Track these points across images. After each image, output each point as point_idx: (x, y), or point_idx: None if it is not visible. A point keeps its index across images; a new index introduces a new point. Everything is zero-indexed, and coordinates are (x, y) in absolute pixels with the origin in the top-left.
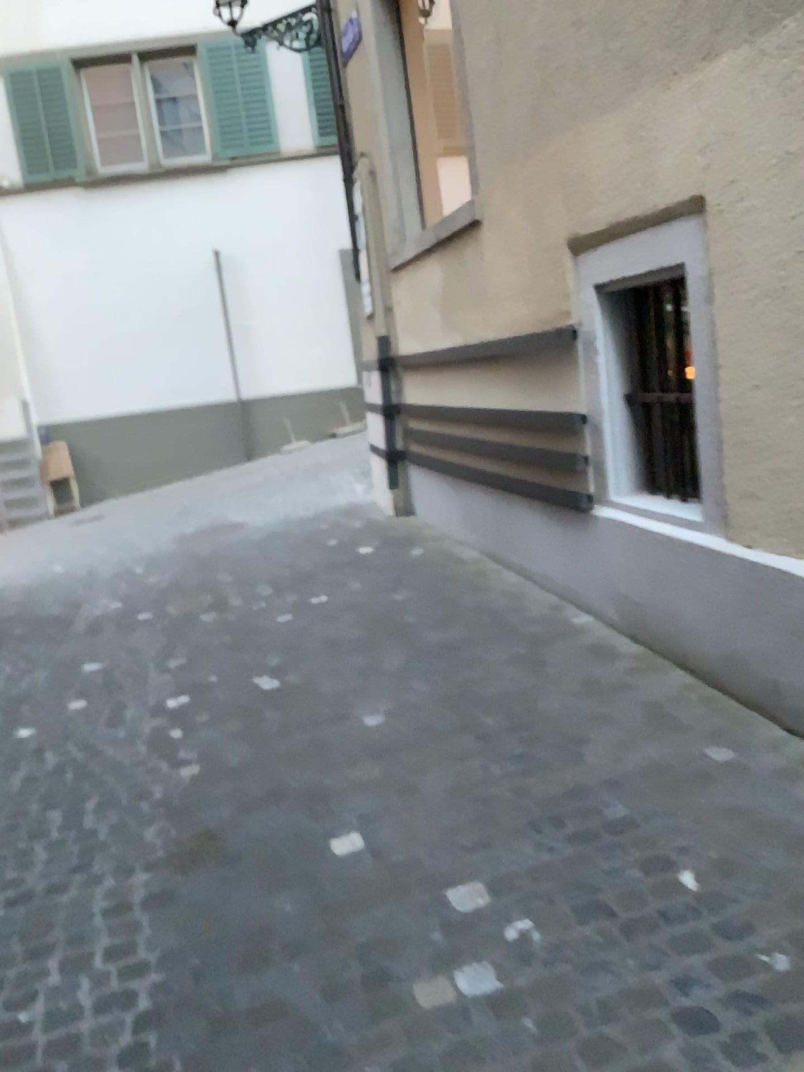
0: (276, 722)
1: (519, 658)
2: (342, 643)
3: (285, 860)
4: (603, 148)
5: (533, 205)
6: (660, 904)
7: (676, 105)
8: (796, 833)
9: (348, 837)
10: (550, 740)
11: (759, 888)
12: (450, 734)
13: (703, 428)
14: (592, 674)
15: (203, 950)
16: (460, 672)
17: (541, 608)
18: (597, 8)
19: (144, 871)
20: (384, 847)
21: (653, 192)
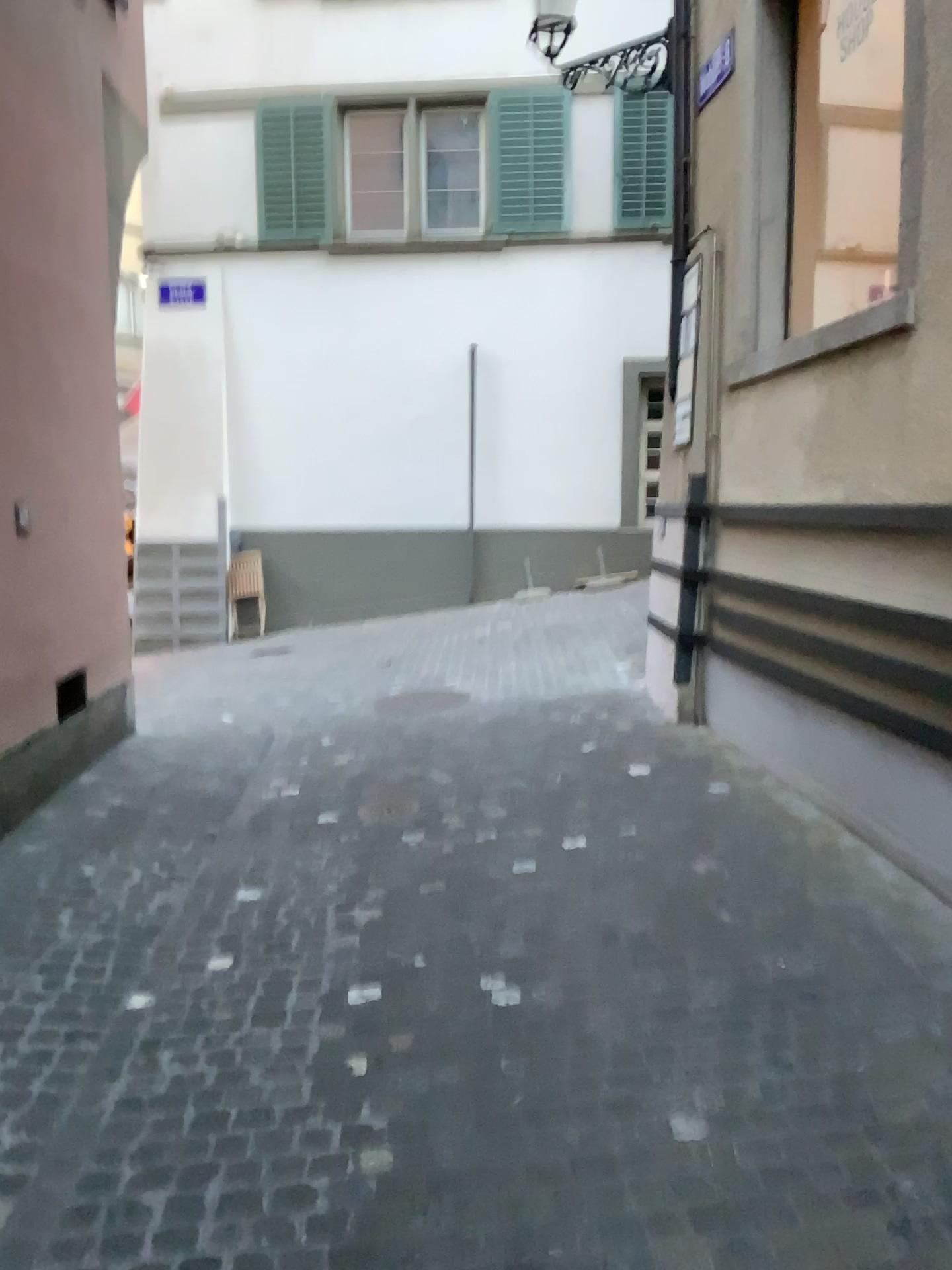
0: (520, 1083)
1: (931, 1044)
2: (618, 935)
3: None
4: None
5: None
6: None
7: None
8: None
9: None
10: None
11: None
12: (836, 1199)
13: None
14: None
15: None
16: (828, 1048)
17: (944, 939)
18: None
19: None
20: None
21: None
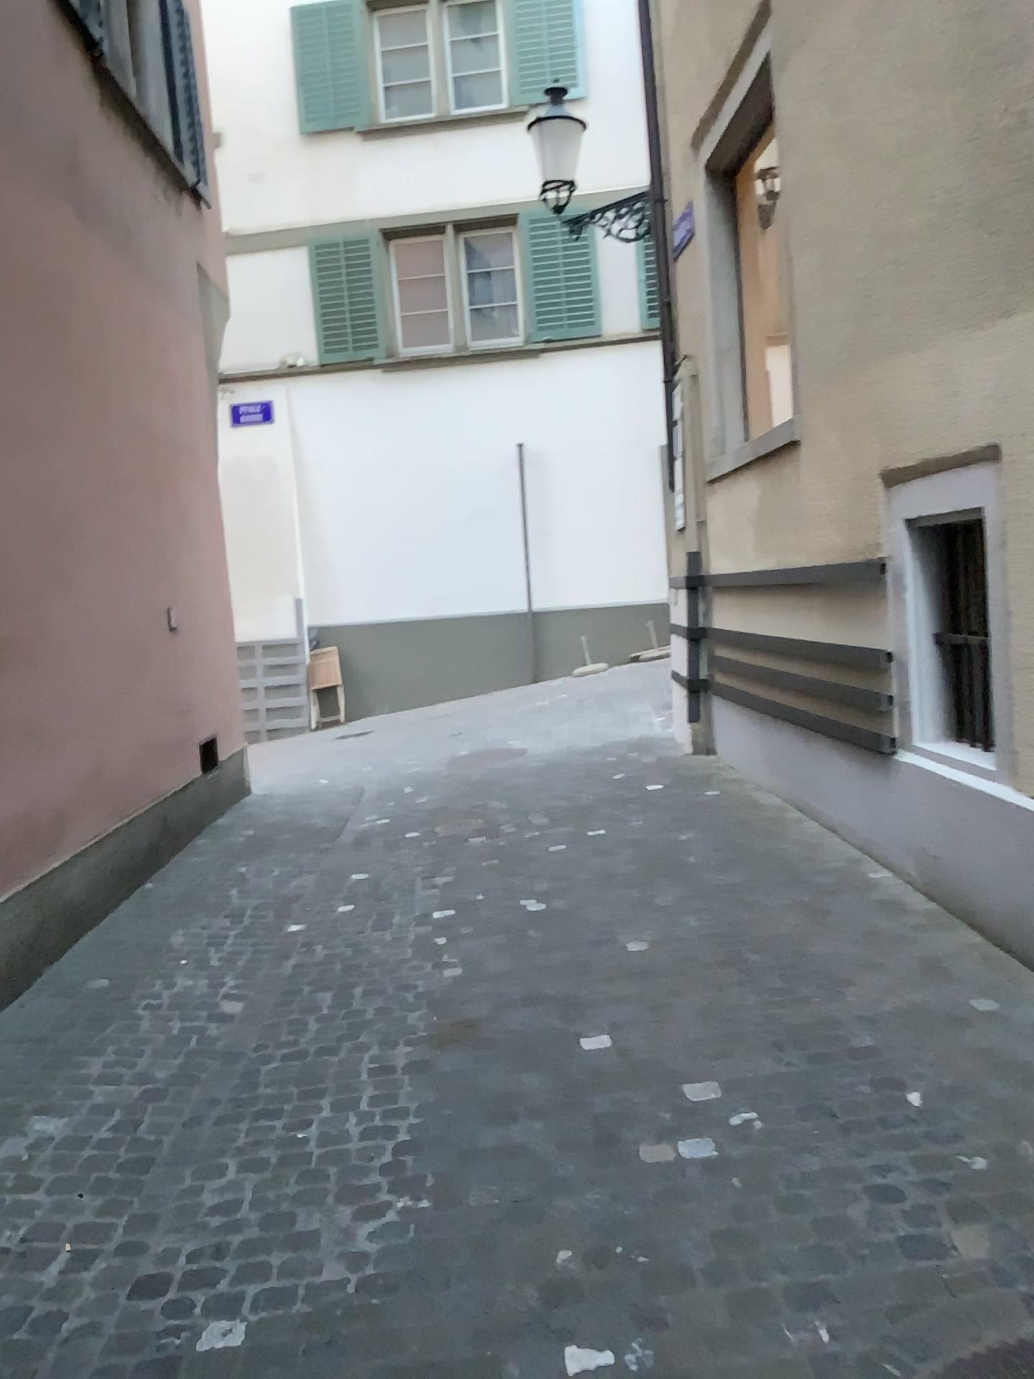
0: (540, 941)
1: (800, 906)
2: (616, 876)
3: (536, 1048)
4: (916, 387)
5: (850, 431)
6: (876, 1109)
7: (977, 356)
8: (1029, 1071)
9: (597, 1036)
10: (812, 979)
11: (975, 1106)
12: (713, 965)
13: (1000, 674)
14: (873, 925)
15: (456, 1103)
16: (735, 913)
17: (837, 860)
18: (913, 253)
19: (407, 1044)
20: (630, 1047)
21: (957, 436)
